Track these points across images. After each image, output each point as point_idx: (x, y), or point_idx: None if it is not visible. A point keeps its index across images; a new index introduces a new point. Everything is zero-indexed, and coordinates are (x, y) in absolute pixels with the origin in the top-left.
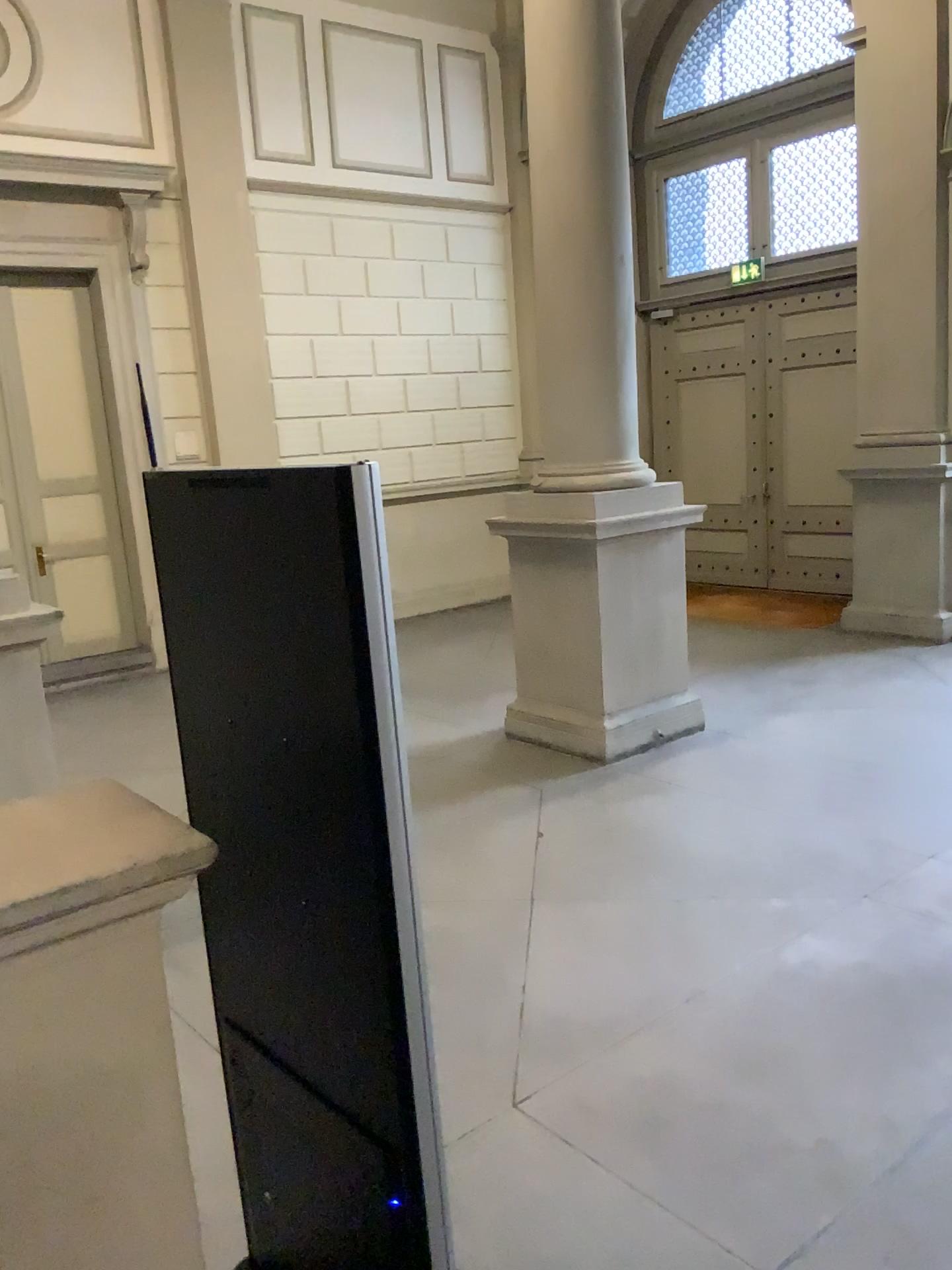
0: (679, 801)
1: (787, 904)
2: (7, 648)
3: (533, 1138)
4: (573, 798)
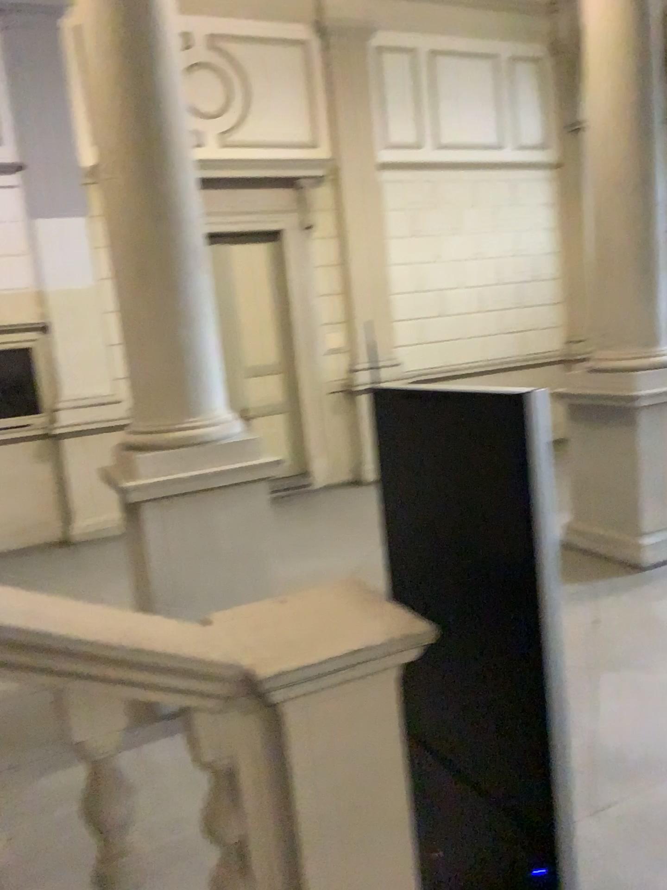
0: None
1: None
2: (249, 480)
3: (610, 839)
4: (617, 594)
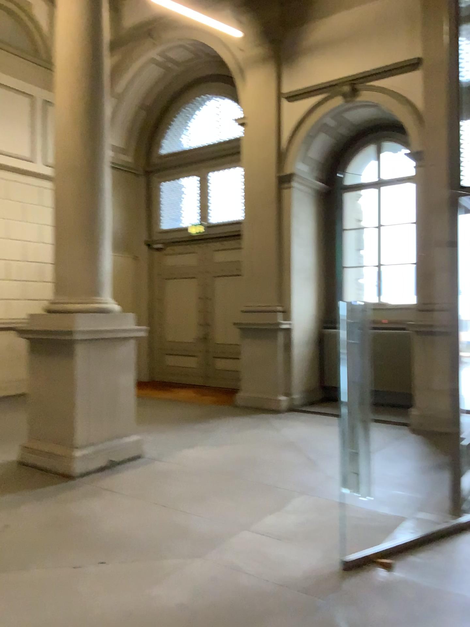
0: (108, 500)
1: (148, 564)
2: None
3: None
4: (42, 500)
